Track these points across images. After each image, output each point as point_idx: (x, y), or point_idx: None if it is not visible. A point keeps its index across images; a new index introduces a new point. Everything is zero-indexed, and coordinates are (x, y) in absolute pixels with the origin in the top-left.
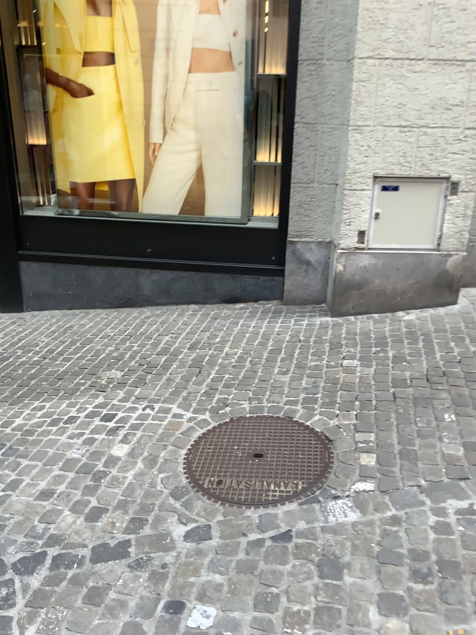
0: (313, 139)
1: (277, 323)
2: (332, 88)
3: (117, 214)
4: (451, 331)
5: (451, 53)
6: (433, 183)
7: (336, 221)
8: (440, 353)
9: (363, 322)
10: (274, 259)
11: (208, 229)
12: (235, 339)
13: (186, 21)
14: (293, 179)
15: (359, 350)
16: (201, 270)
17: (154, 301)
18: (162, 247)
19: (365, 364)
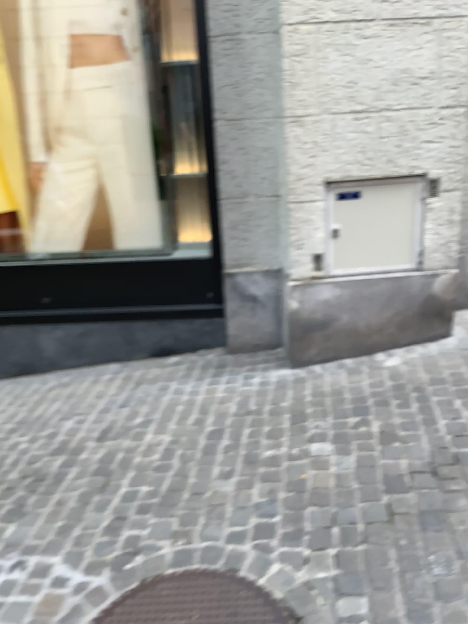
0: (241, 139)
1: (219, 385)
2: (258, 70)
3: (2, 258)
4: (451, 382)
5: (411, 8)
6: (404, 184)
7: (283, 243)
8: (444, 422)
9: (332, 376)
10: (210, 298)
11: (121, 267)
12: (162, 418)
13: (59, 0)
14: (222, 194)
15: (331, 425)
16: (118, 320)
17: (63, 364)
18: (64, 296)
19: (341, 452)
